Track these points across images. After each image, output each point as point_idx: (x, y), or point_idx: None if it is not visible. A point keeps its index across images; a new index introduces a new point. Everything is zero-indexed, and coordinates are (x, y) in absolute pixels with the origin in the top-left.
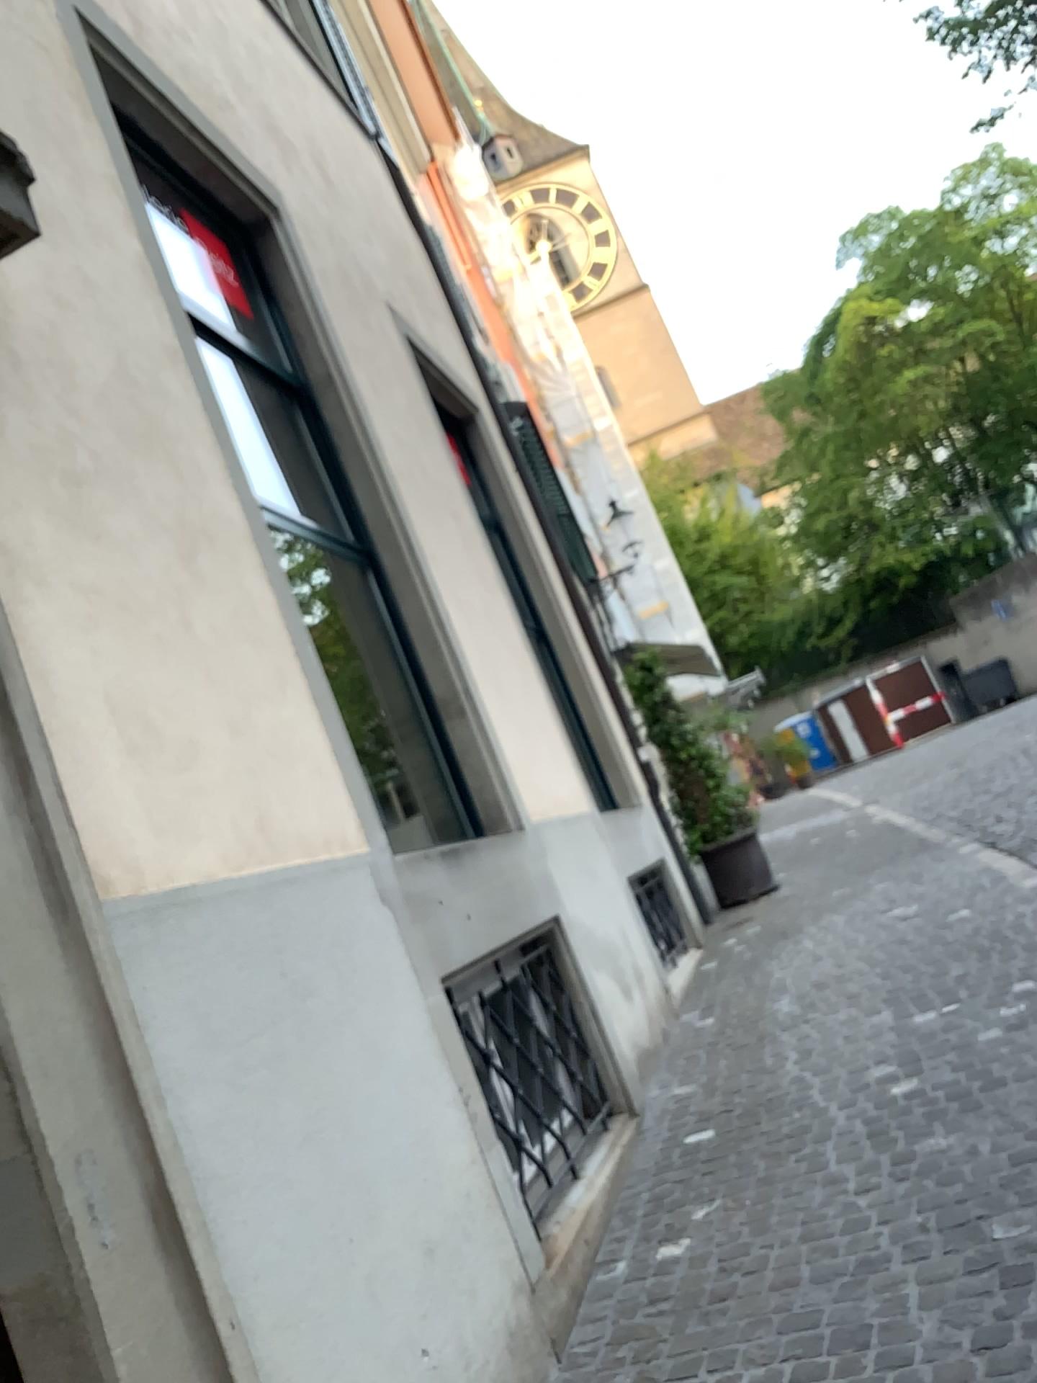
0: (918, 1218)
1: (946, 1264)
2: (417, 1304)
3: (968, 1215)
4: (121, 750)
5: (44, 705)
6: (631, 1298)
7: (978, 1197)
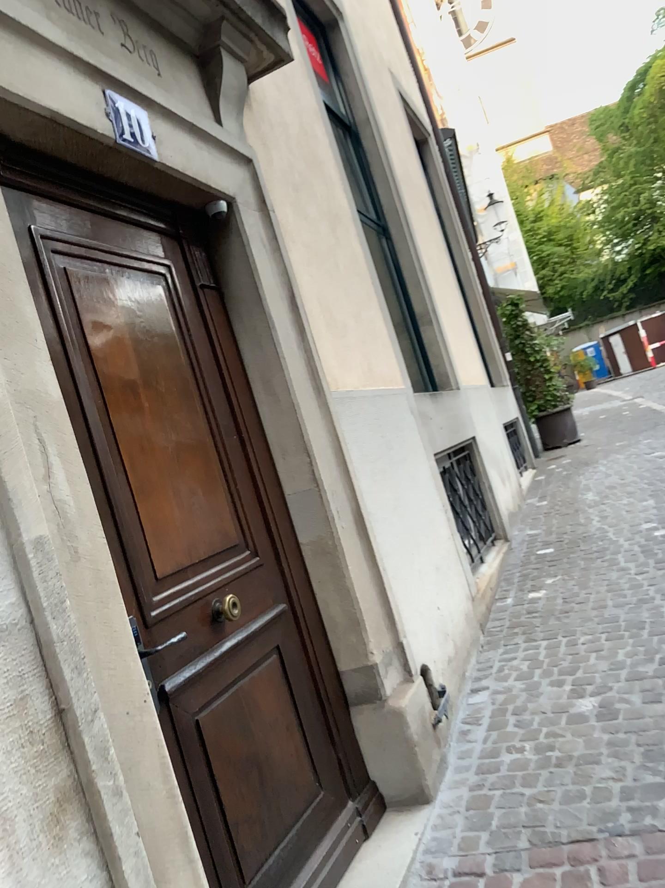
0: None
1: None
2: (435, 588)
3: None
4: (324, 324)
5: (301, 299)
6: (517, 611)
7: None
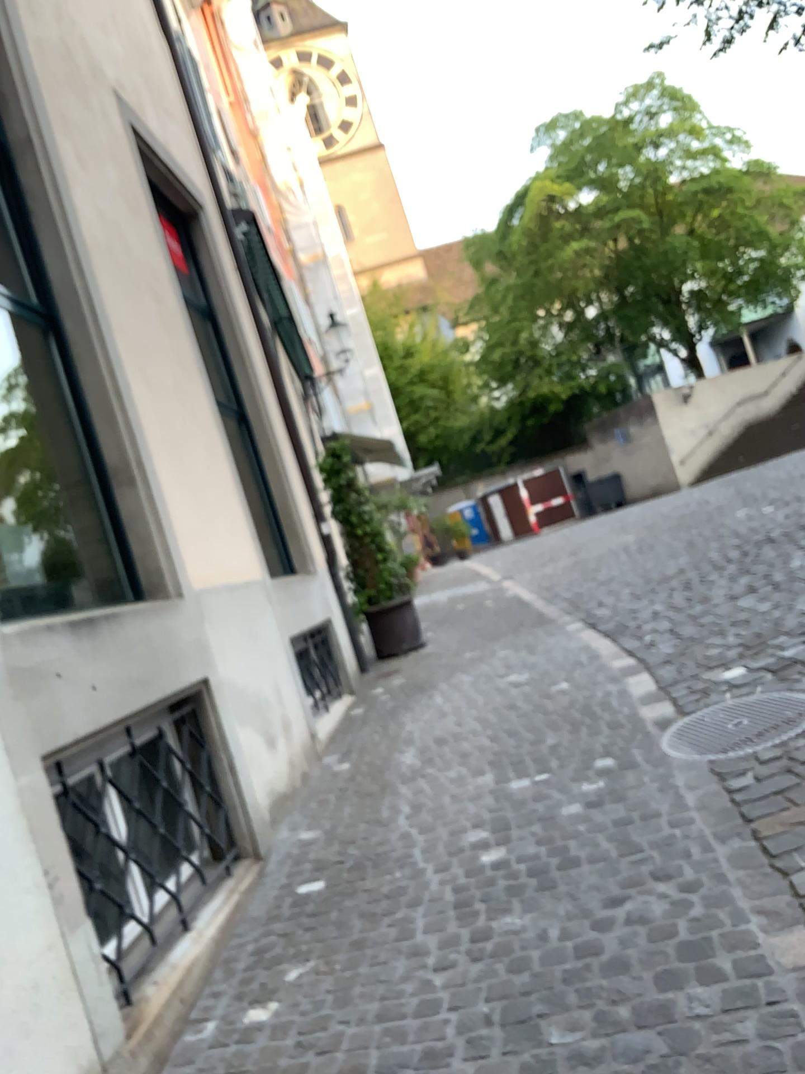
0: (485, 1010)
1: (501, 1073)
2: None
3: (530, 1015)
4: None
5: None
6: (209, 1071)
7: (541, 993)
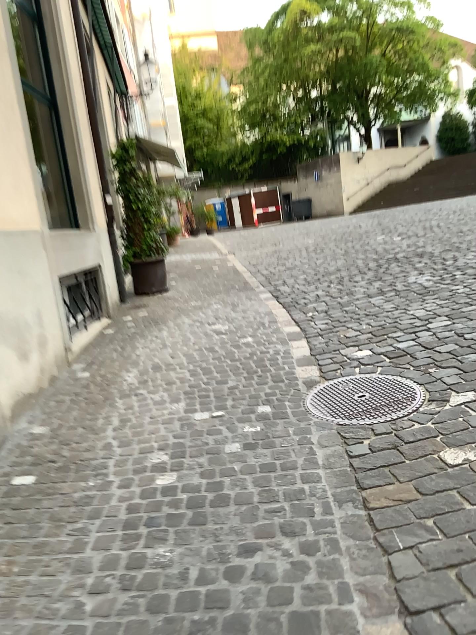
0: None
1: None
2: None
3: None
4: None
5: None
6: None
7: None
